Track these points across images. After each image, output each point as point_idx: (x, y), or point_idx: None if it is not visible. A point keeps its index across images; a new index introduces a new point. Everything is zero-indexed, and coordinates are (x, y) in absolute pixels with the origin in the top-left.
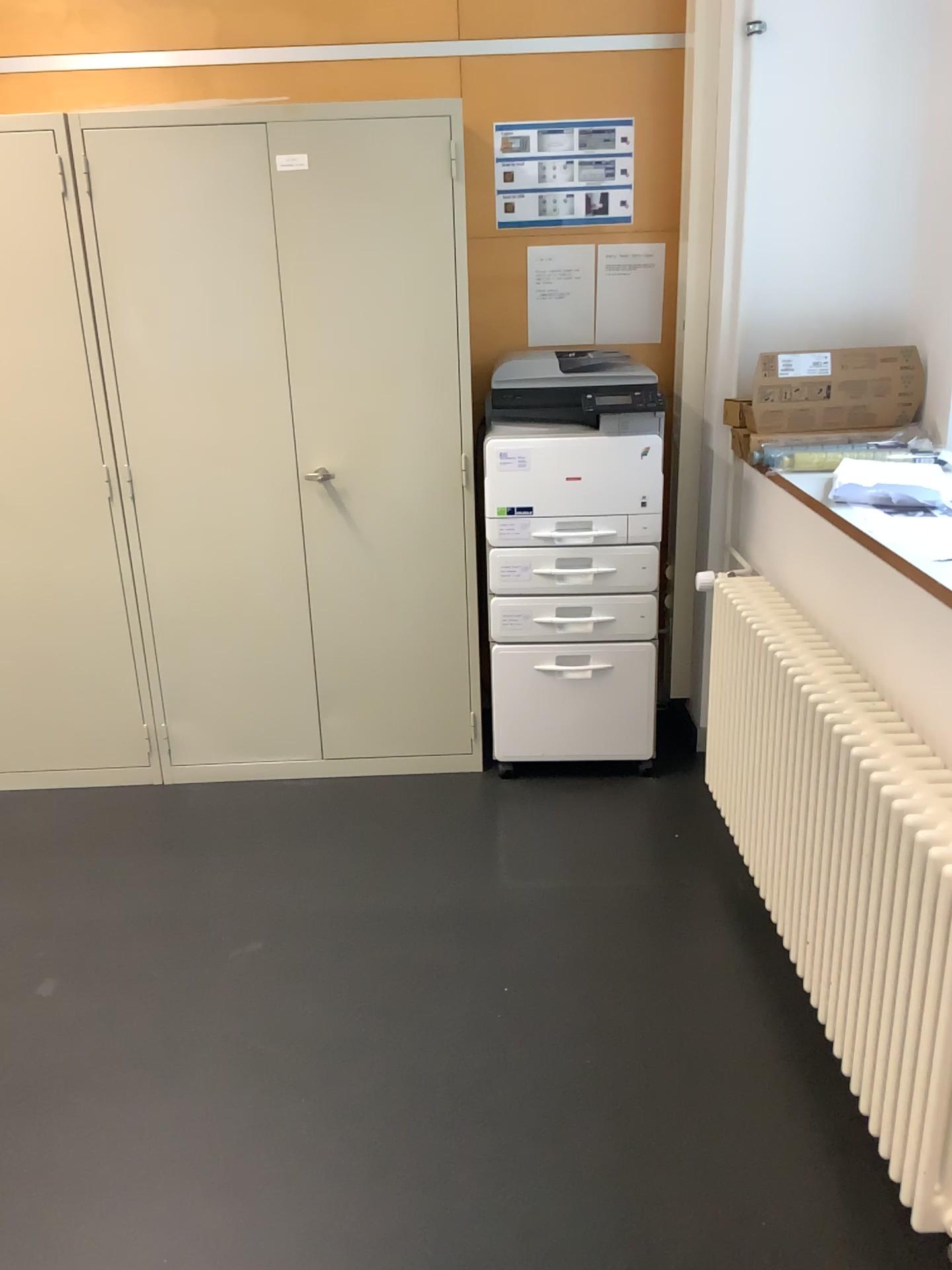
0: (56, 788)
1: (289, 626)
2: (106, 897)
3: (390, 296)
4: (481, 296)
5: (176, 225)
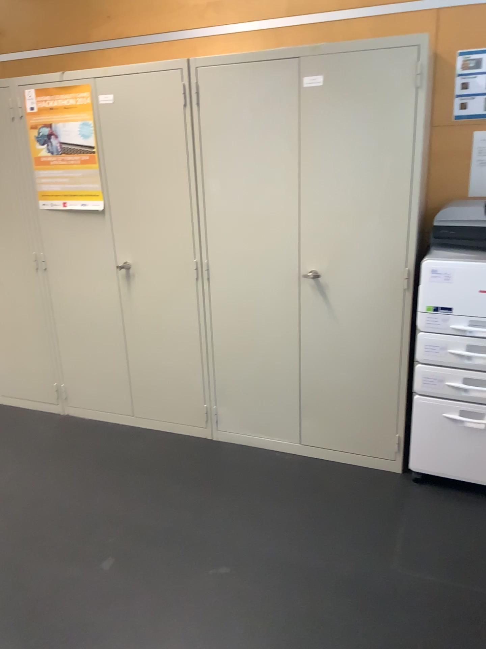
0: (158, 432)
1: (288, 363)
2: (158, 511)
3: (367, 165)
4: (437, 164)
5: (242, 122)
